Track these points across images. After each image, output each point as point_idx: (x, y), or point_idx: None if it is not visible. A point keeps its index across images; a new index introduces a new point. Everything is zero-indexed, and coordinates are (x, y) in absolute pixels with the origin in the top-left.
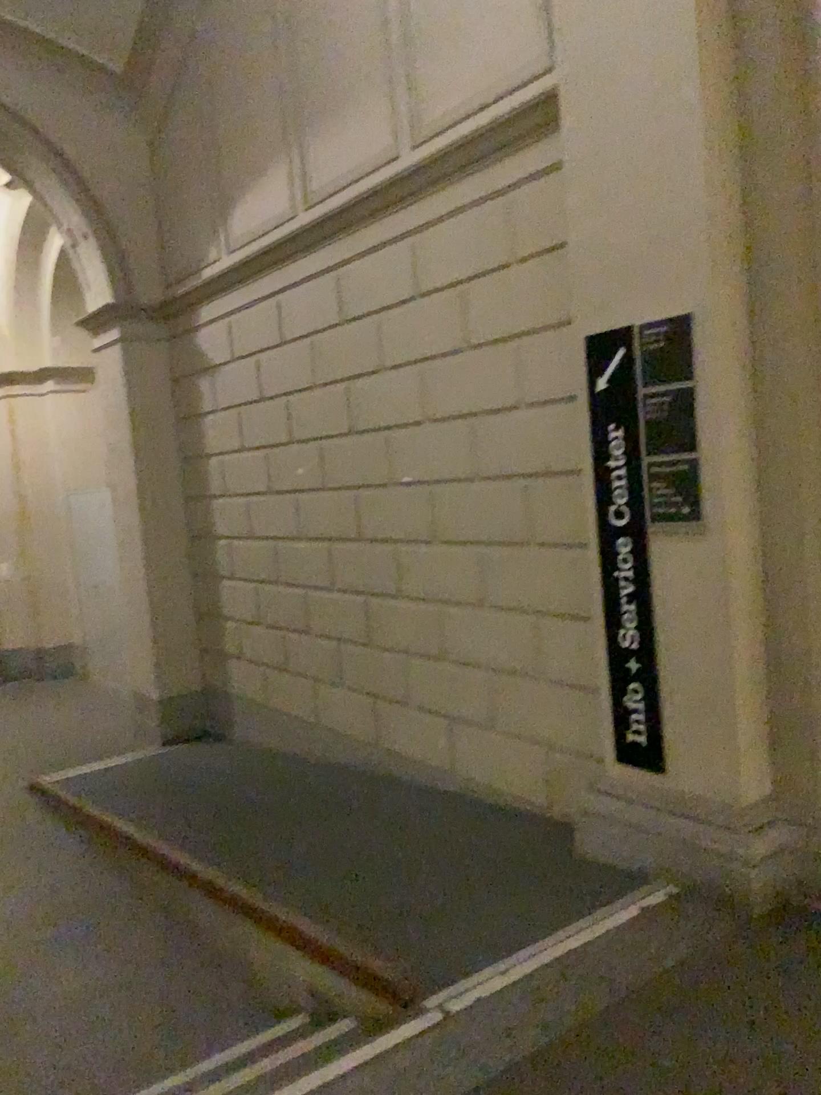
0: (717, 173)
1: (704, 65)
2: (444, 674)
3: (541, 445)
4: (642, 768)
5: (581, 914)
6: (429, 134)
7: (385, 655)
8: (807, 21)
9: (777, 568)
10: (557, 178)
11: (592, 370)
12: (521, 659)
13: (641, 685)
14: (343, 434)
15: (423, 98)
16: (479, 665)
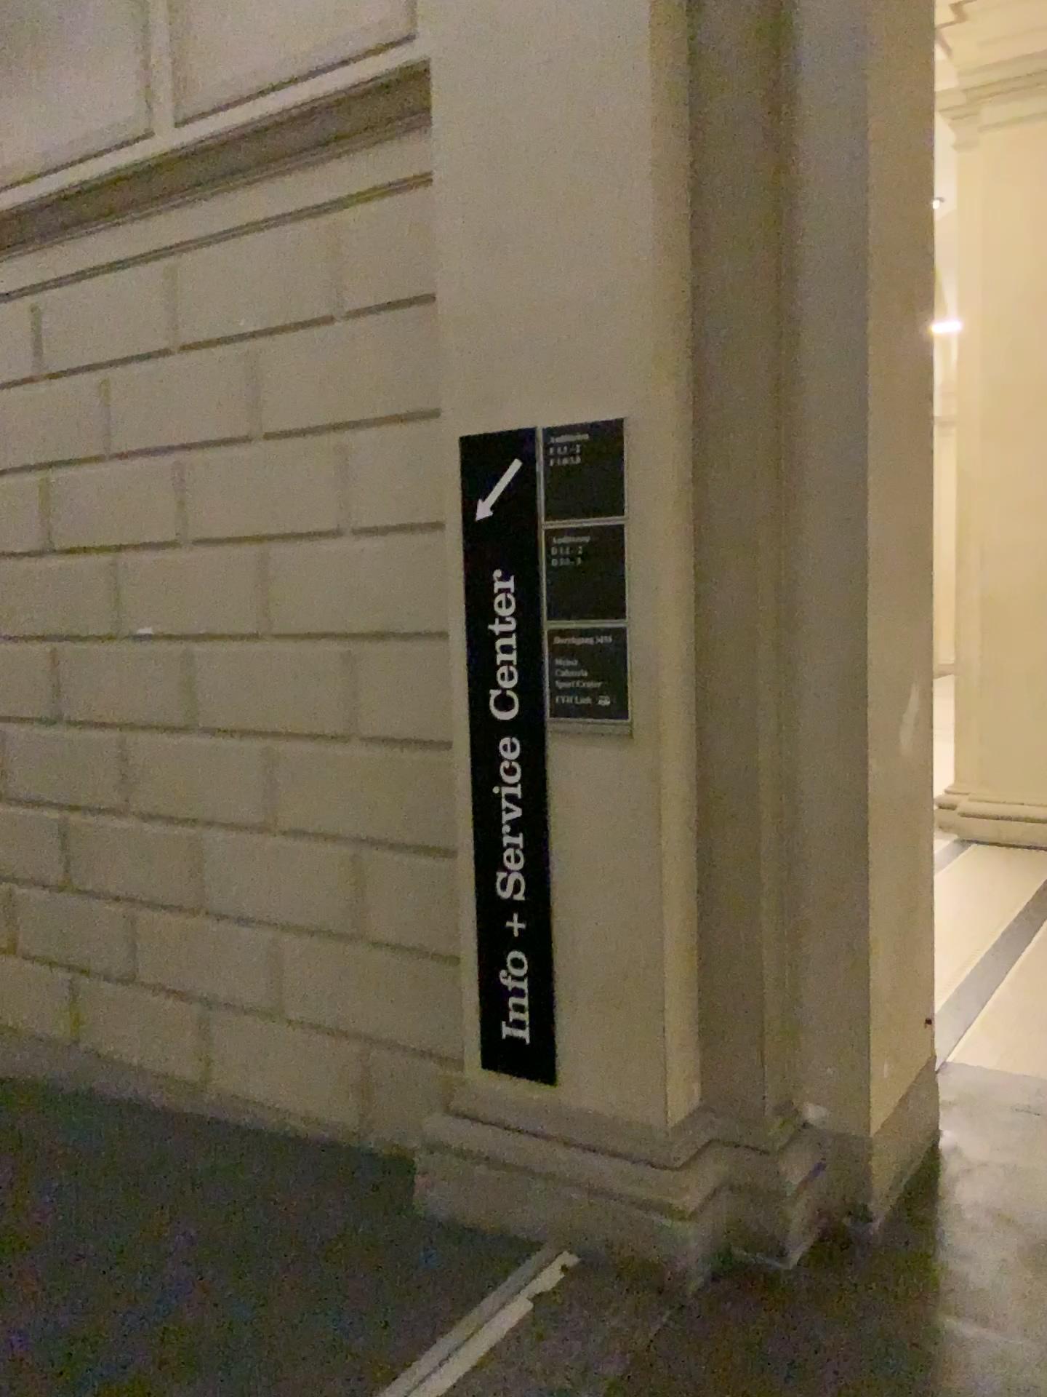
0: (667, 221)
1: (657, 62)
2: (198, 934)
3: (372, 592)
4: (520, 1079)
5: (443, 1325)
6: (208, 105)
7: (97, 904)
8: (789, 32)
9: (723, 788)
10: (417, 198)
11: (469, 486)
12: (326, 911)
13: (525, 955)
14: (37, 556)
15: (198, 50)
16: (258, 920)
